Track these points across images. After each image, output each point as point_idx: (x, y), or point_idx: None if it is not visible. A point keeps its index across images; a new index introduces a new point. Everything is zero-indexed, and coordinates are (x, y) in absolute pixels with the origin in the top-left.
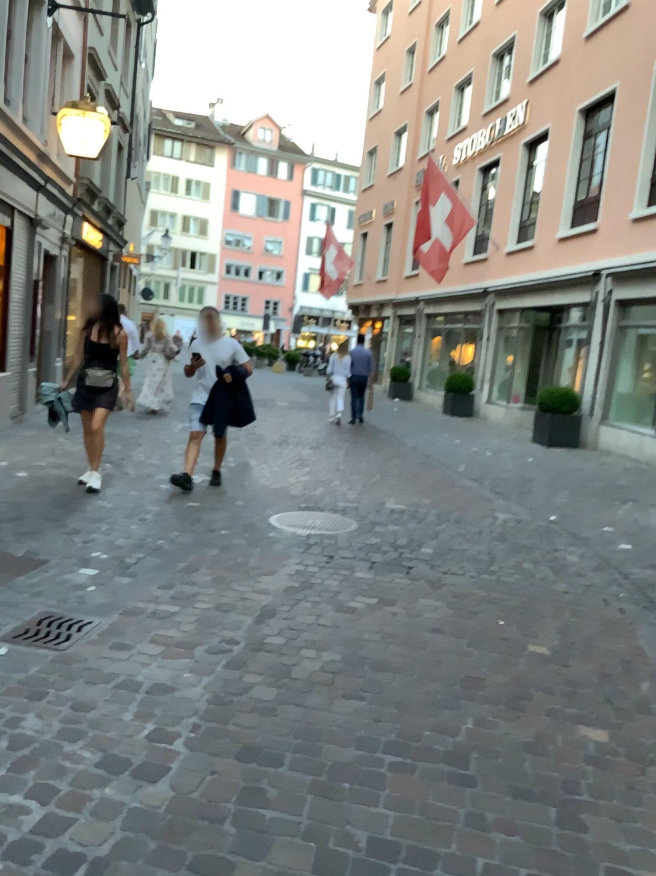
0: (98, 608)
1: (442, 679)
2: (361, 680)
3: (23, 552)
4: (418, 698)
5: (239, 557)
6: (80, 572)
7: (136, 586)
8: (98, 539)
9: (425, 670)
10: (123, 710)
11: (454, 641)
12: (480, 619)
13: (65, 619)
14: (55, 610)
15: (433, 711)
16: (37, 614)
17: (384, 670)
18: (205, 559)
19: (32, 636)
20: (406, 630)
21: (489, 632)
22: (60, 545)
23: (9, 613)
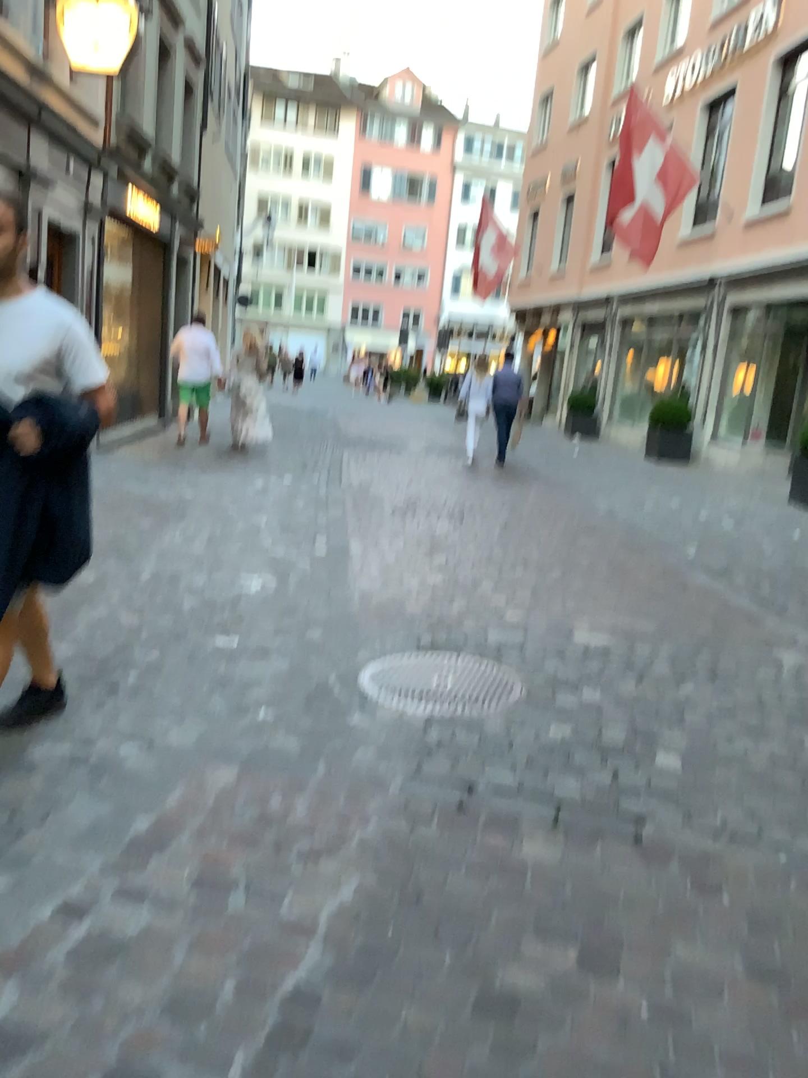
0: None
1: None
2: None
3: None
4: None
5: (273, 798)
6: None
7: None
8: None
9: None
10: None
11: None
12: None
13: None
14: None
15: None
16: None
17: None
18: (197, 806)
19: None
20: None
21: None
22: None
23: None
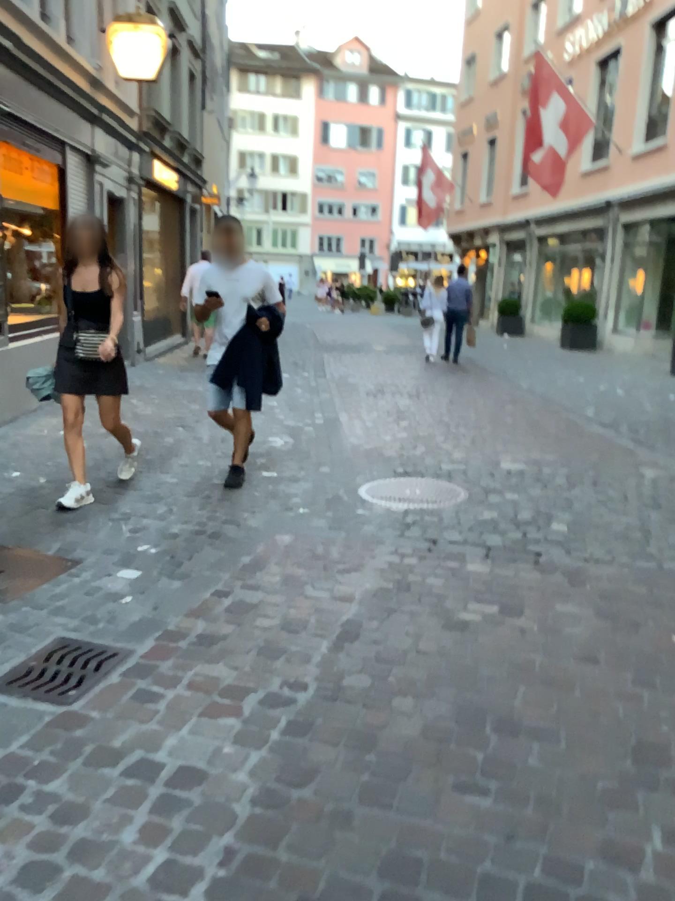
0: (127, 632)
1: (605, 751)
2: (482, 756)
3: (53, 549)
4: (572, 793)
5: (318, 546)
6: (115, 576)
7: (183, 596)
8: (148, 528)
9: (577, 733)
10: (121, 827)
11: (613, 676)
12: (645, 636)
13: (79, 653)
14: (71, 638)
15: (596, 819)
16: (47, 645)
17: (516, 734)
18: (275, 550)
19: (29, 685)
20: (541, 659)
21: (661, 659)
22: (101, 538)
23: (12, 645)
